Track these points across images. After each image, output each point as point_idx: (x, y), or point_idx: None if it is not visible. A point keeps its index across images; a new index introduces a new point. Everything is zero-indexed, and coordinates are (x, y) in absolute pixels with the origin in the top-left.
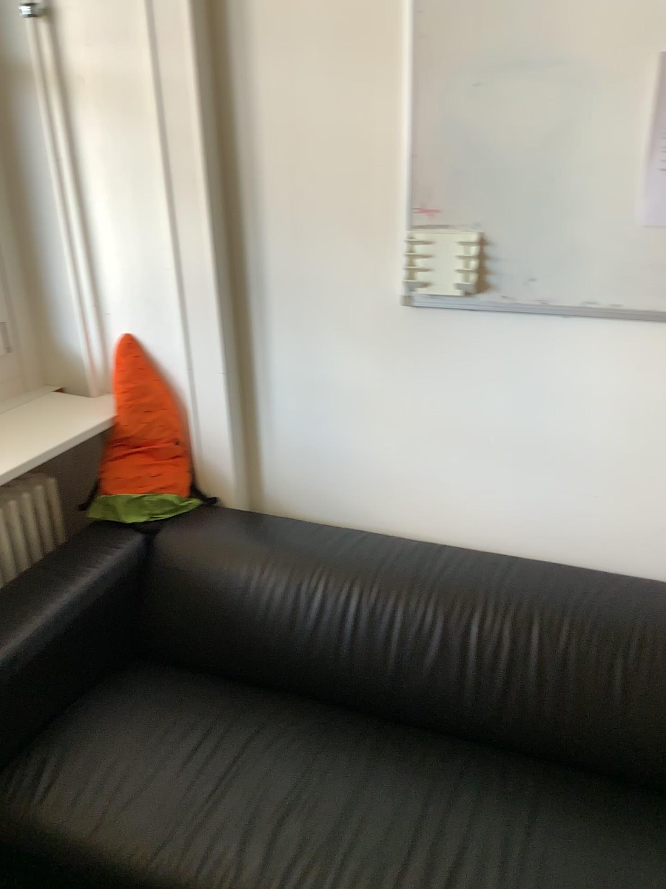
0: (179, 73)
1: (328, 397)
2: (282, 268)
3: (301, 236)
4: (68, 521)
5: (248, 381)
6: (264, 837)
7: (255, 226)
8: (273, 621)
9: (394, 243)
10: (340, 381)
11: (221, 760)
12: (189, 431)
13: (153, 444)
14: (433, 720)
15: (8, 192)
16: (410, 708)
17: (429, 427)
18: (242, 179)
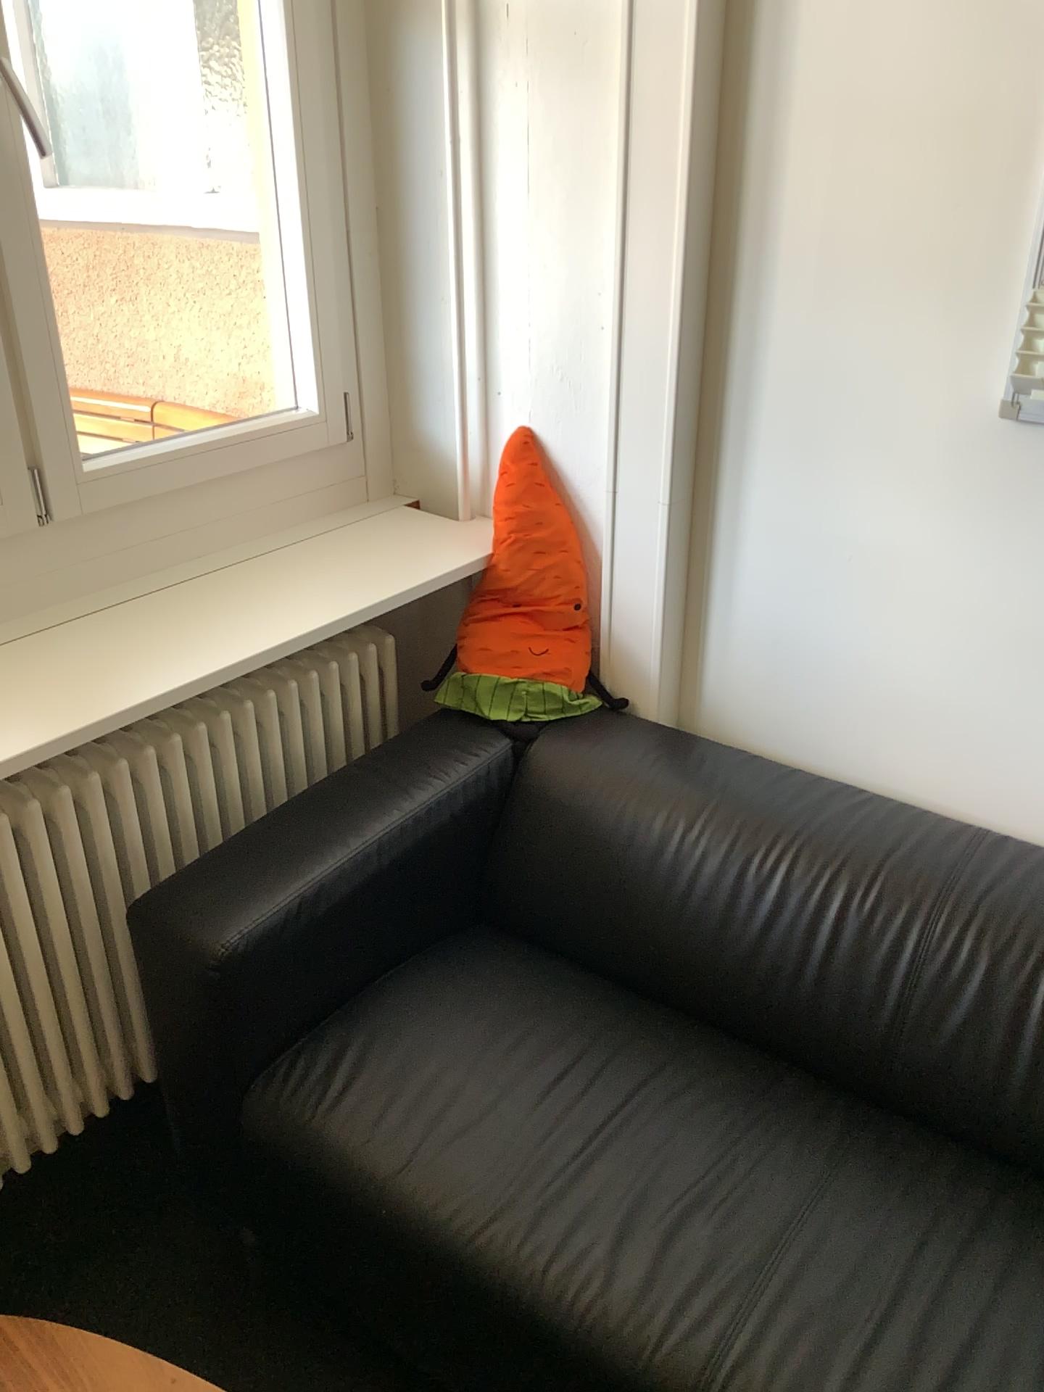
0: (667, 2)
1: (835, 563)
2: (790, 341)
3: (832, 289)
4: (399, 701)
5: (704, 522)
6: (651, 1238)
7: (756, 267)
8: (698, 909)
9: (997, 314)
10: (860, 539)
11: (594, 1105)
12: (598, 590)
13: (542, 604)
14: (941, 1117)
15: (373, 191)
16: (905, 1088)
17: (1007, 635)
18: (744, 187)
